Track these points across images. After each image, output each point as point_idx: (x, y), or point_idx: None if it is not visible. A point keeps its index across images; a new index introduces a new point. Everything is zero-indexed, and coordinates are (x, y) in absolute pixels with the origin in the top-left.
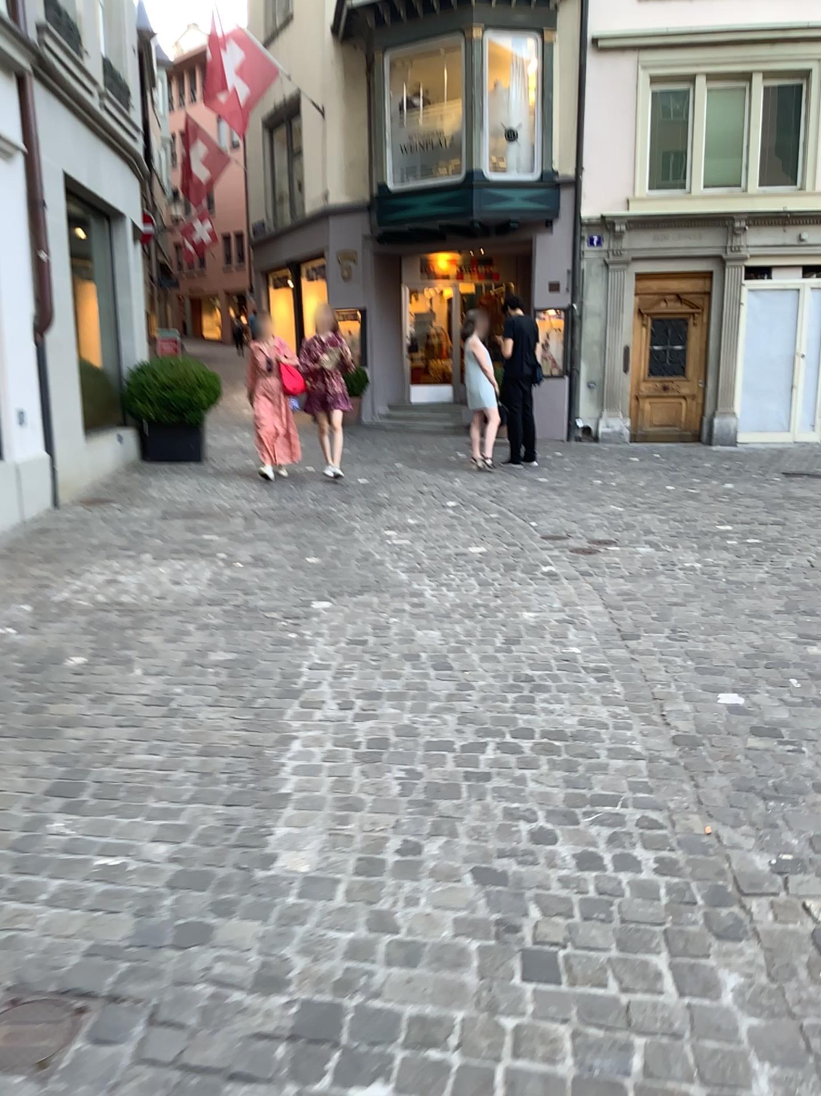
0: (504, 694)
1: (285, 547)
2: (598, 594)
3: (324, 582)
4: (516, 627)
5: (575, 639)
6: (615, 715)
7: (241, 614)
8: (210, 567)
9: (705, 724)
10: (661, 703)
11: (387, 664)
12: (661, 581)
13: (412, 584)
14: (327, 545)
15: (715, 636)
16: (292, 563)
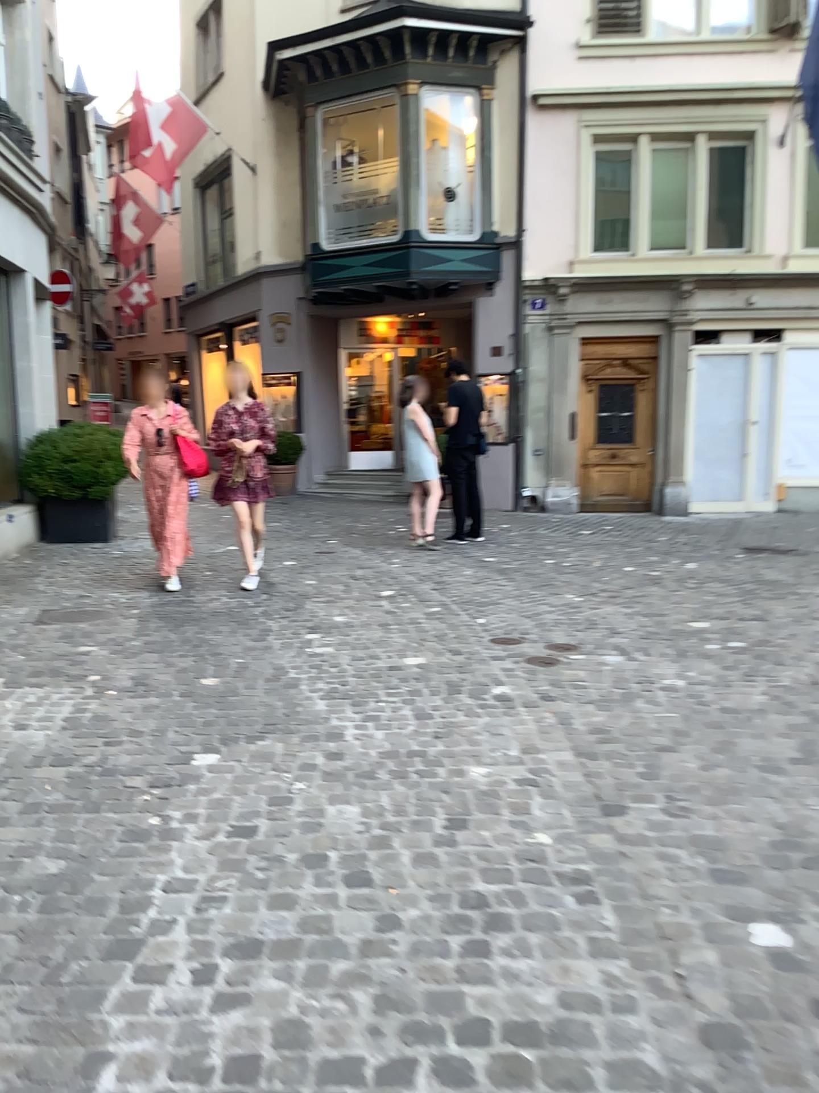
0: (444, 936)
1: (178, 664)
2: (563, 734)
3: (216, 722)
4: (460, 797)
5: (540, 816)
6: (608, 979)
7: (94, 781)
8: (74, 699)
9: (745, 997)
10: (672, 950)
11: (280, 875)
12: (639, 710)
13: (329, 722)
14: (229, 661)
15: (723, 807)
16: (181, 690)
